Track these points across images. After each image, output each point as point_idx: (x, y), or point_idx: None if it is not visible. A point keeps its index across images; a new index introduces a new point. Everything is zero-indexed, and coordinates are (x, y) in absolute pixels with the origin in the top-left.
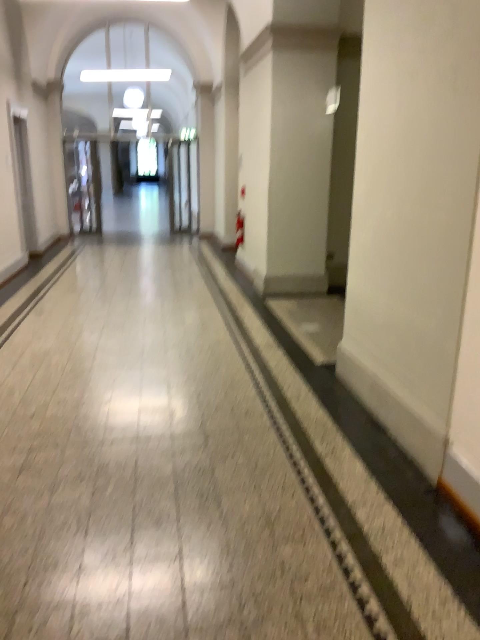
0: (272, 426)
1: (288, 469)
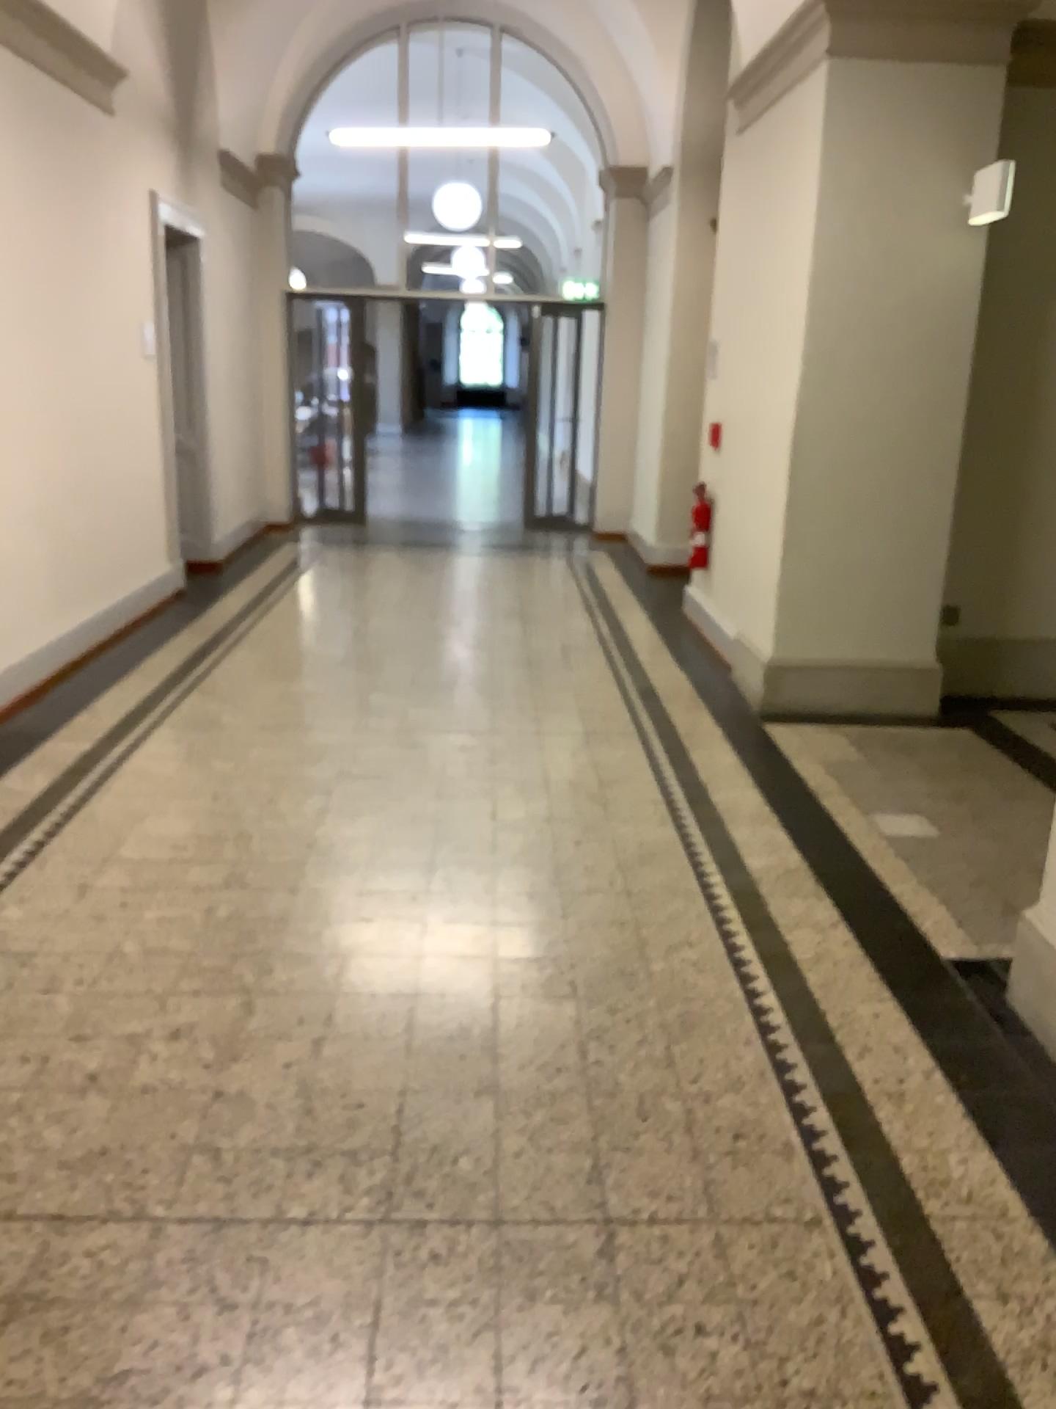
0: (819, 1202)
1: None
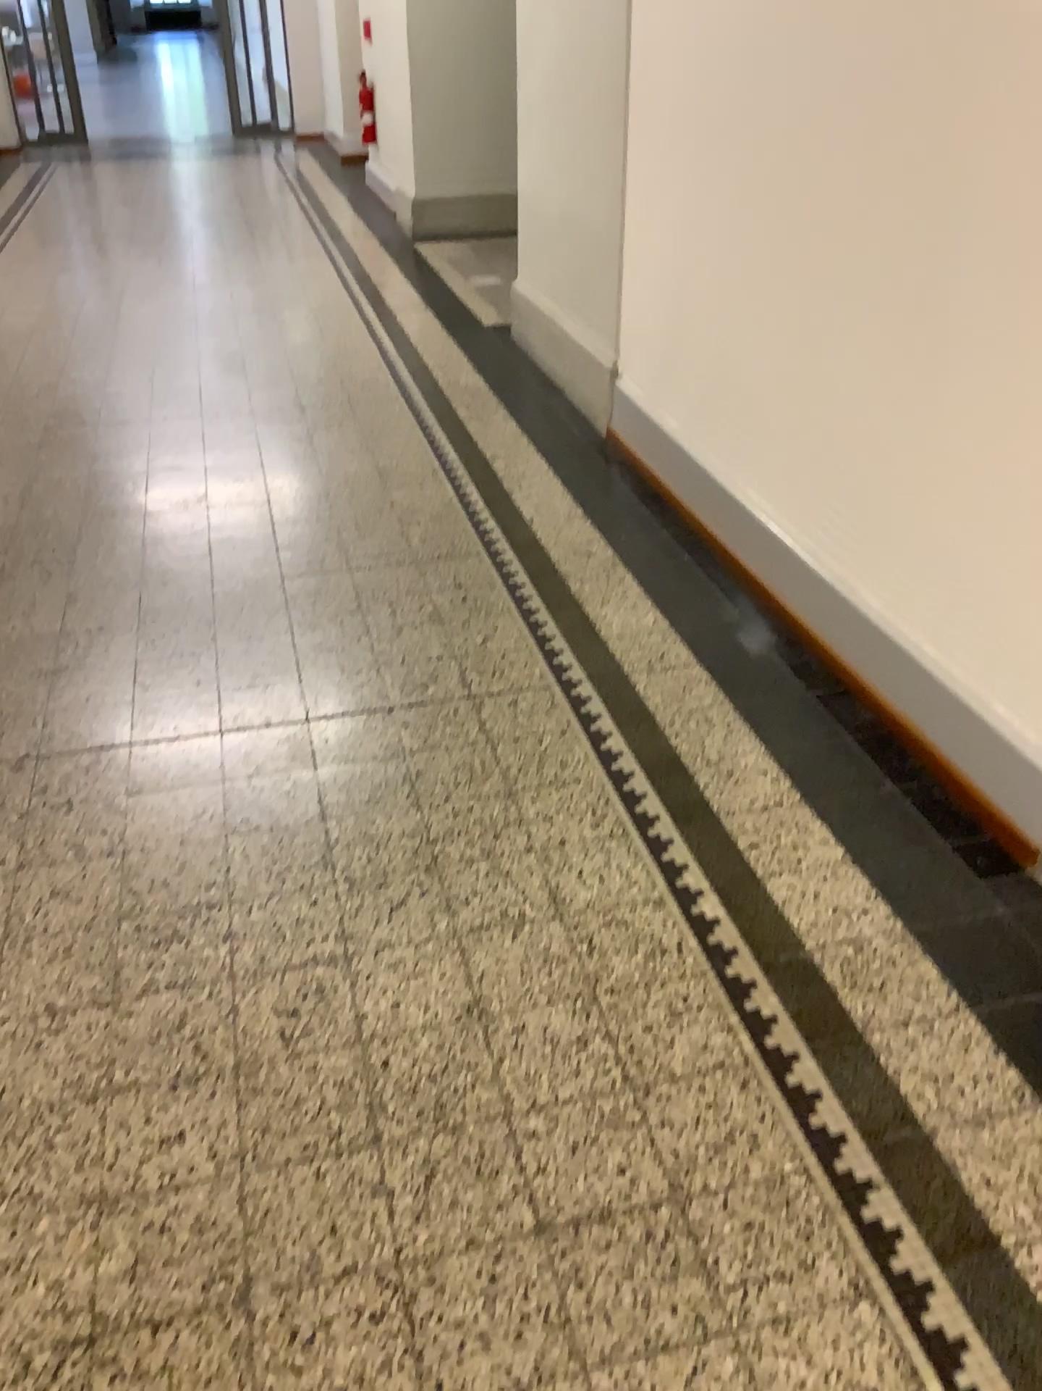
0: (398, 394)
1: (415, 431)
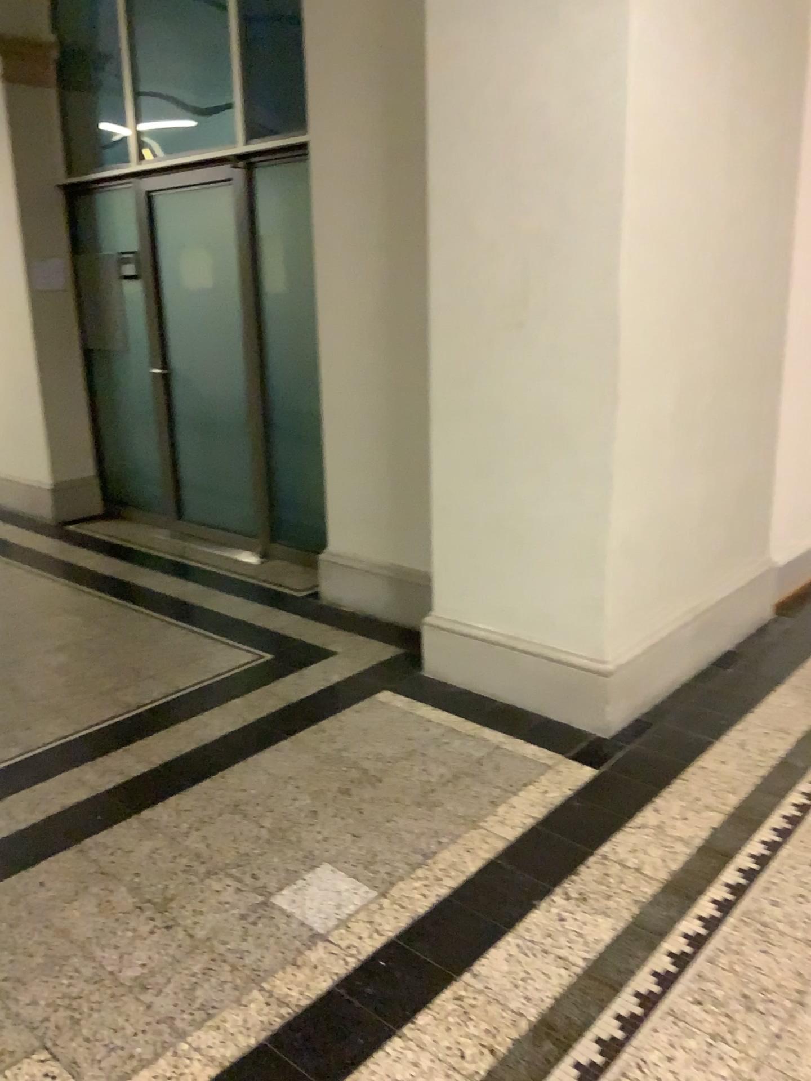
0: None
1: None
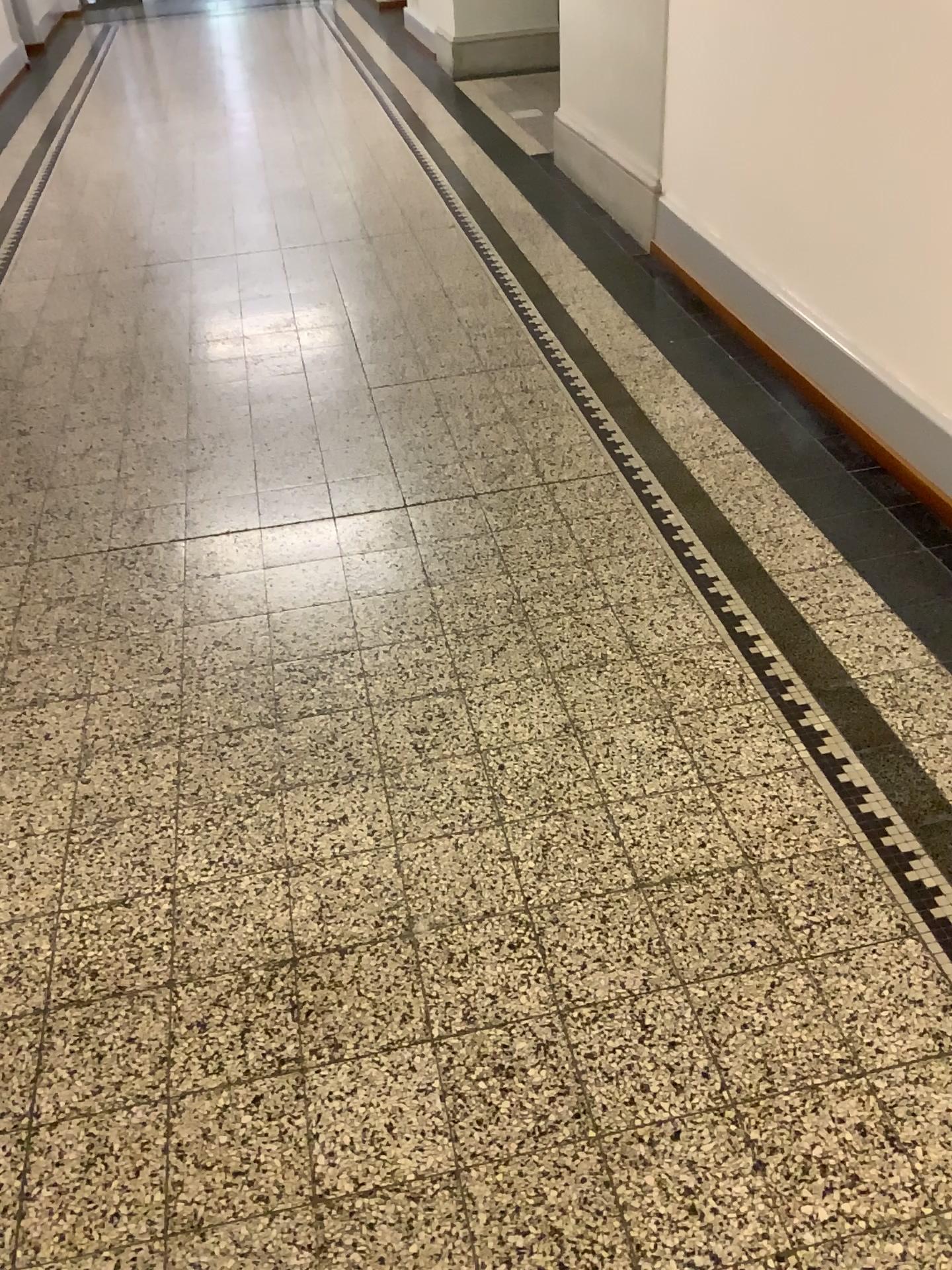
0: (455, 224)
1: (473, 256)
